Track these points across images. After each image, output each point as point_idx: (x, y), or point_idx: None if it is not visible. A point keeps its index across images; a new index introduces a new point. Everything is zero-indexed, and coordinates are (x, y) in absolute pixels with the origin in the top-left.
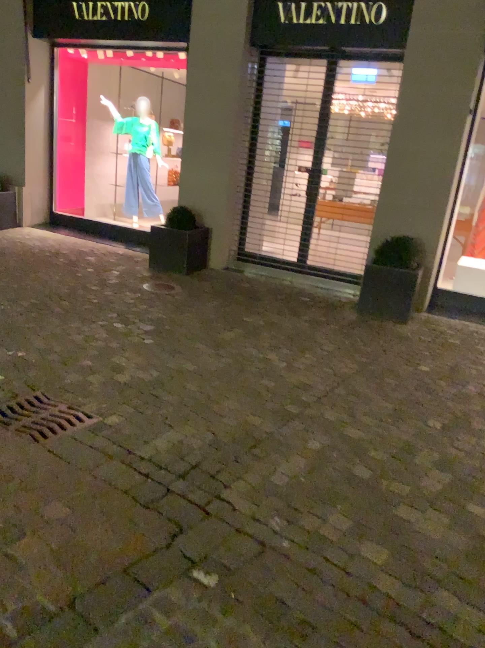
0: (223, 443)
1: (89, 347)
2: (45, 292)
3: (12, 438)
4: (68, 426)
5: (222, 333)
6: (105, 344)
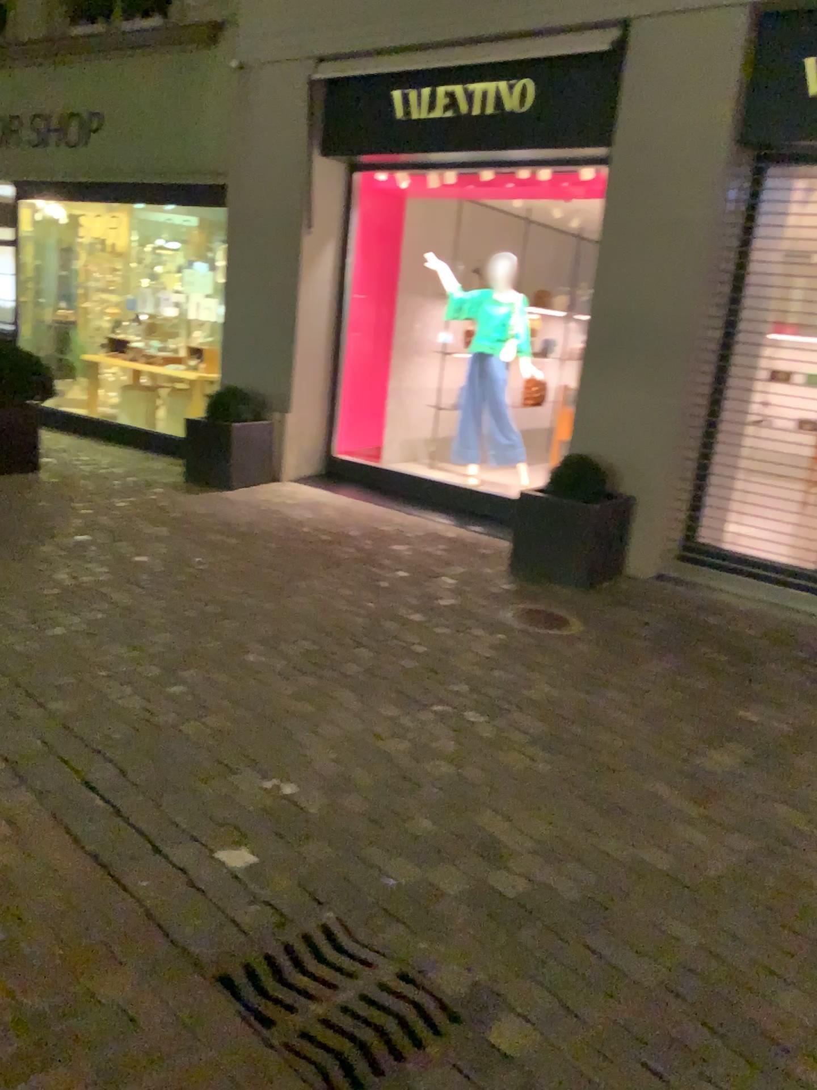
0: None
1: (426, 780)
2: (326, 628)
3: (278, 1085)
4: (405, 1049)
5: (706, 757)
6: (458, 772)
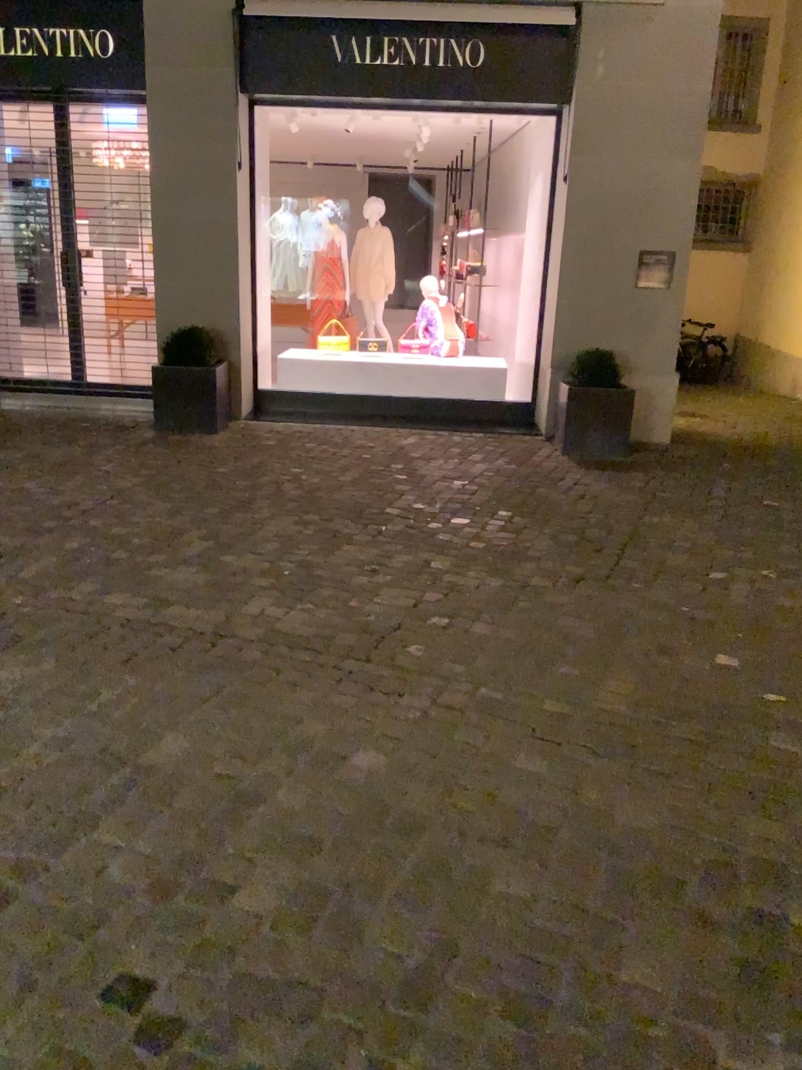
0: None
1: None
2: None
3: None
4: None
5: None
6: None
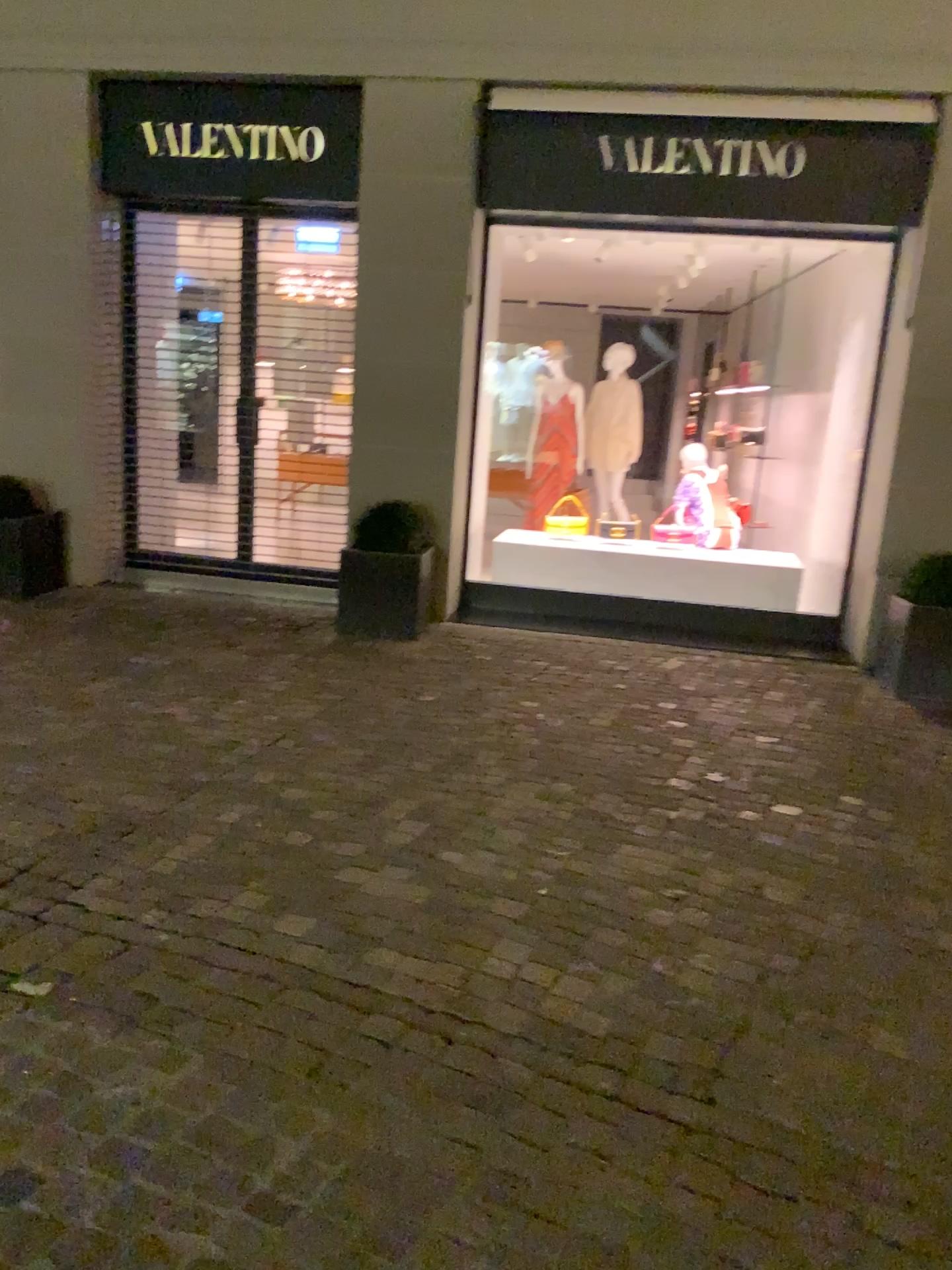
0: (75, 831)
1: None
2: None
3: None
4: None
5: (86, 684)
6: None
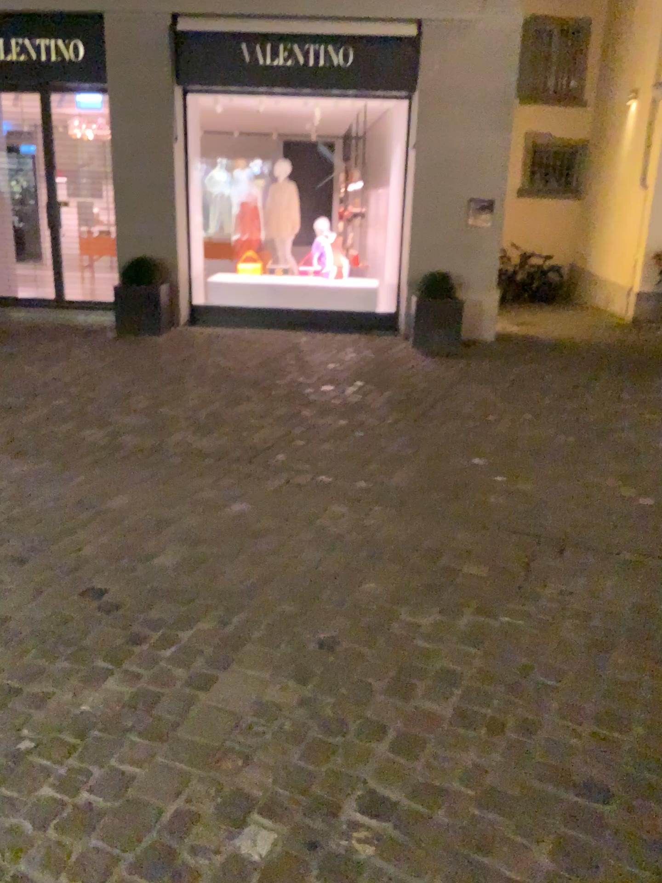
0: None
1: None
2: None
3: None
4: None
5: None
6: None
